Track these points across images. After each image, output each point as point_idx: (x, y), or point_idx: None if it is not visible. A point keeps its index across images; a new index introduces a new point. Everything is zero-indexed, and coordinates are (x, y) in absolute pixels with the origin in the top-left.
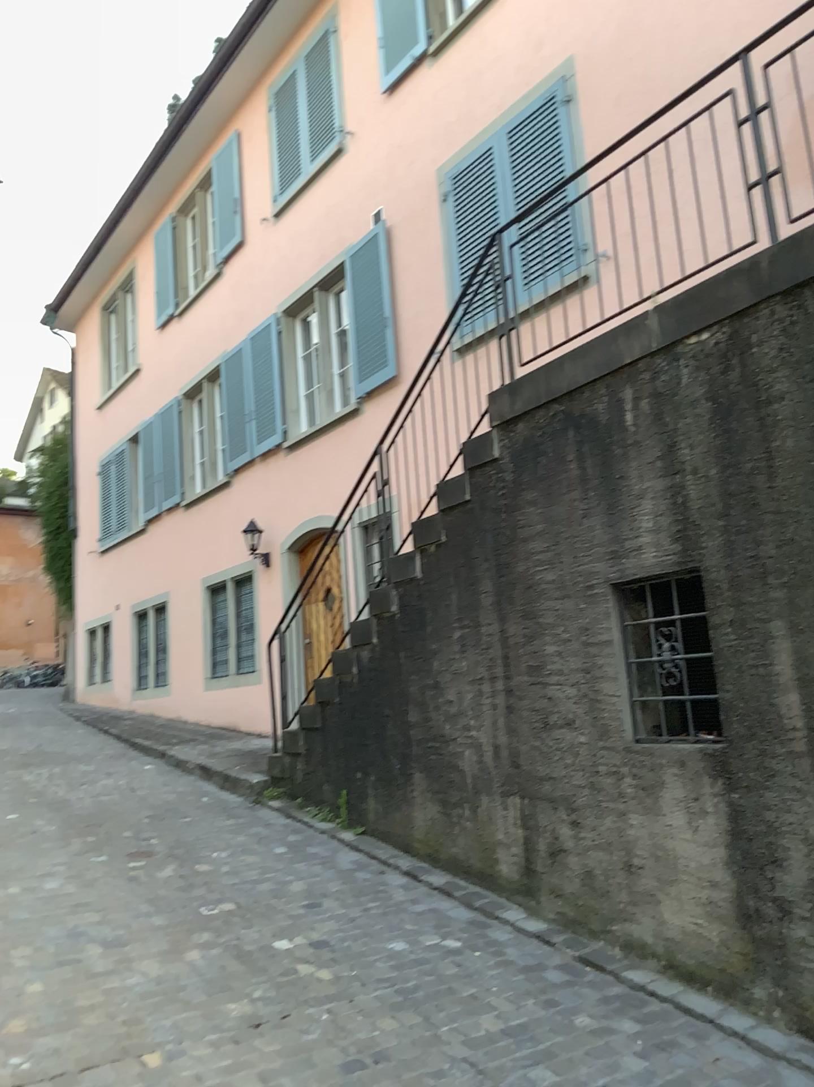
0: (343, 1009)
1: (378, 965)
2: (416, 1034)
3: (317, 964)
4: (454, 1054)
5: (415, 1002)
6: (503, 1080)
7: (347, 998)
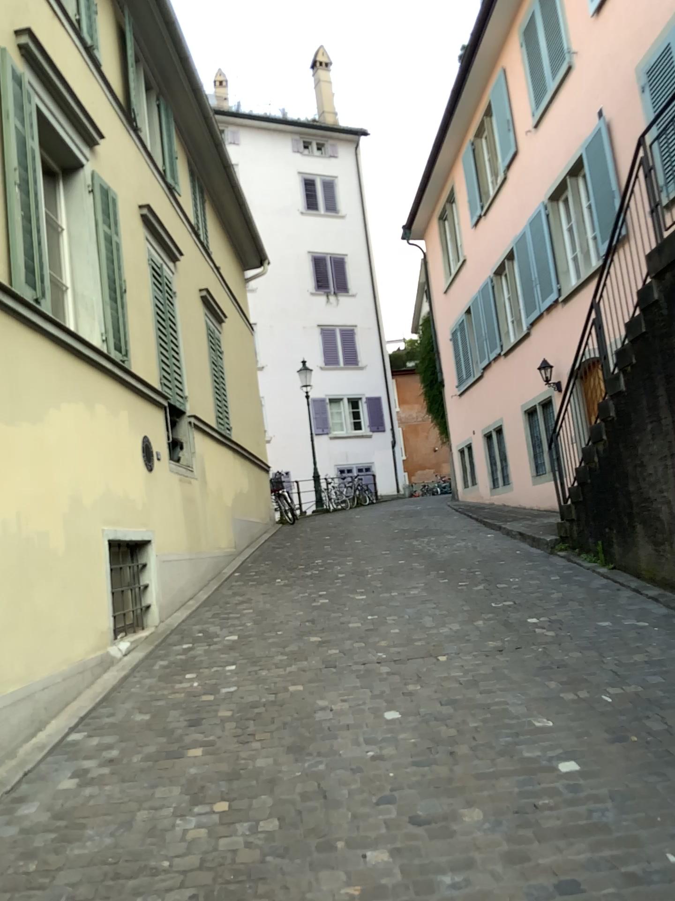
0: (551, 646)
1: (583, 629)
2: (588, 657)
3: (546, 627)
4: (604, 666)
5: (595, 645)
6: (626, 677)
7: (555, 641)
